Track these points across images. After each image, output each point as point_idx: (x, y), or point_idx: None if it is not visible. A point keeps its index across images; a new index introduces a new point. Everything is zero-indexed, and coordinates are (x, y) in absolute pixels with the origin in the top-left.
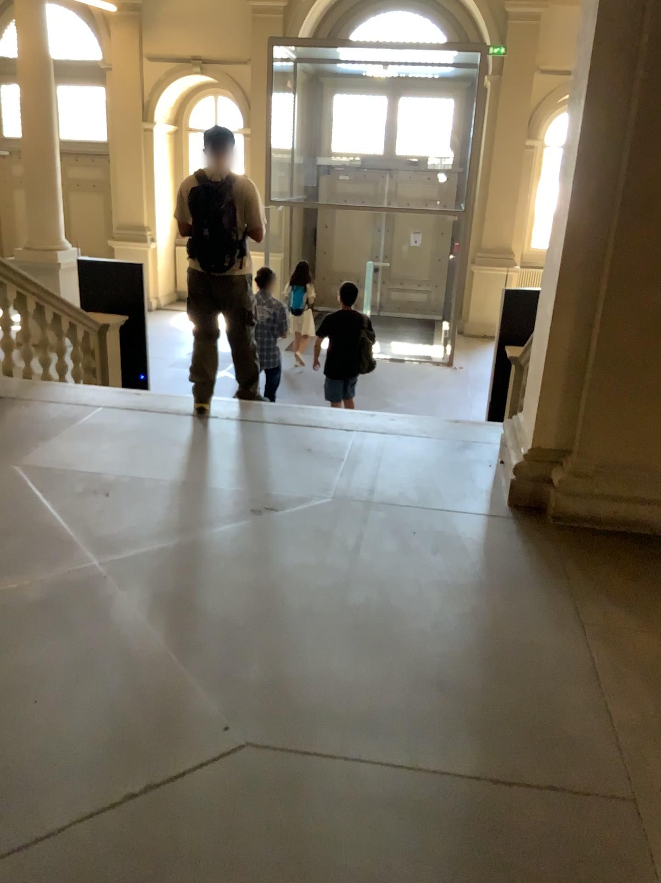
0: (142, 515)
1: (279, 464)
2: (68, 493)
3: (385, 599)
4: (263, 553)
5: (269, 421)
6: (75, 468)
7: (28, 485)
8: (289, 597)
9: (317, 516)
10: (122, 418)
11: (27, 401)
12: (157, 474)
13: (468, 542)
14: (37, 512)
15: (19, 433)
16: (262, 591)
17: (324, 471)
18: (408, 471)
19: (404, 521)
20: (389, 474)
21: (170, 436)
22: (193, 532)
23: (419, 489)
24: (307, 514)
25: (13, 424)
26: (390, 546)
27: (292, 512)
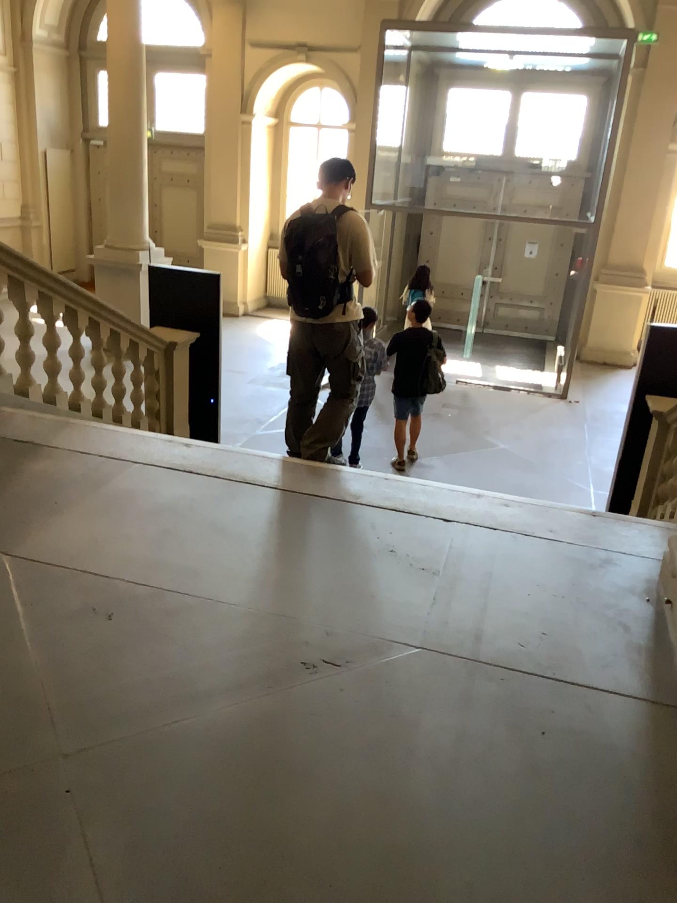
0: (145, 664)
1: (349, 577)
2: (54, 614)
3: (494, 892)
4: (308, 759)
5: (342, 501)
6: (76, 567)
7: (5, 596)
8: (338, 872)
9: (395, 684)
10: (158, 484)
11: (51, 449)
12: (182, 585)
13: (625, 763)
14: (3, 648)
15: (24, 501)
16: (297, 850)
17: (409, 595)
18: (528, 602)
19: (523, 707)
20: (501, 608)
21: (212, 517)
22: (211, 705)
23: (543, 640)
24: (381, 679)
25: (20, 486)
26: (503, 762)
27: (359, 674)
